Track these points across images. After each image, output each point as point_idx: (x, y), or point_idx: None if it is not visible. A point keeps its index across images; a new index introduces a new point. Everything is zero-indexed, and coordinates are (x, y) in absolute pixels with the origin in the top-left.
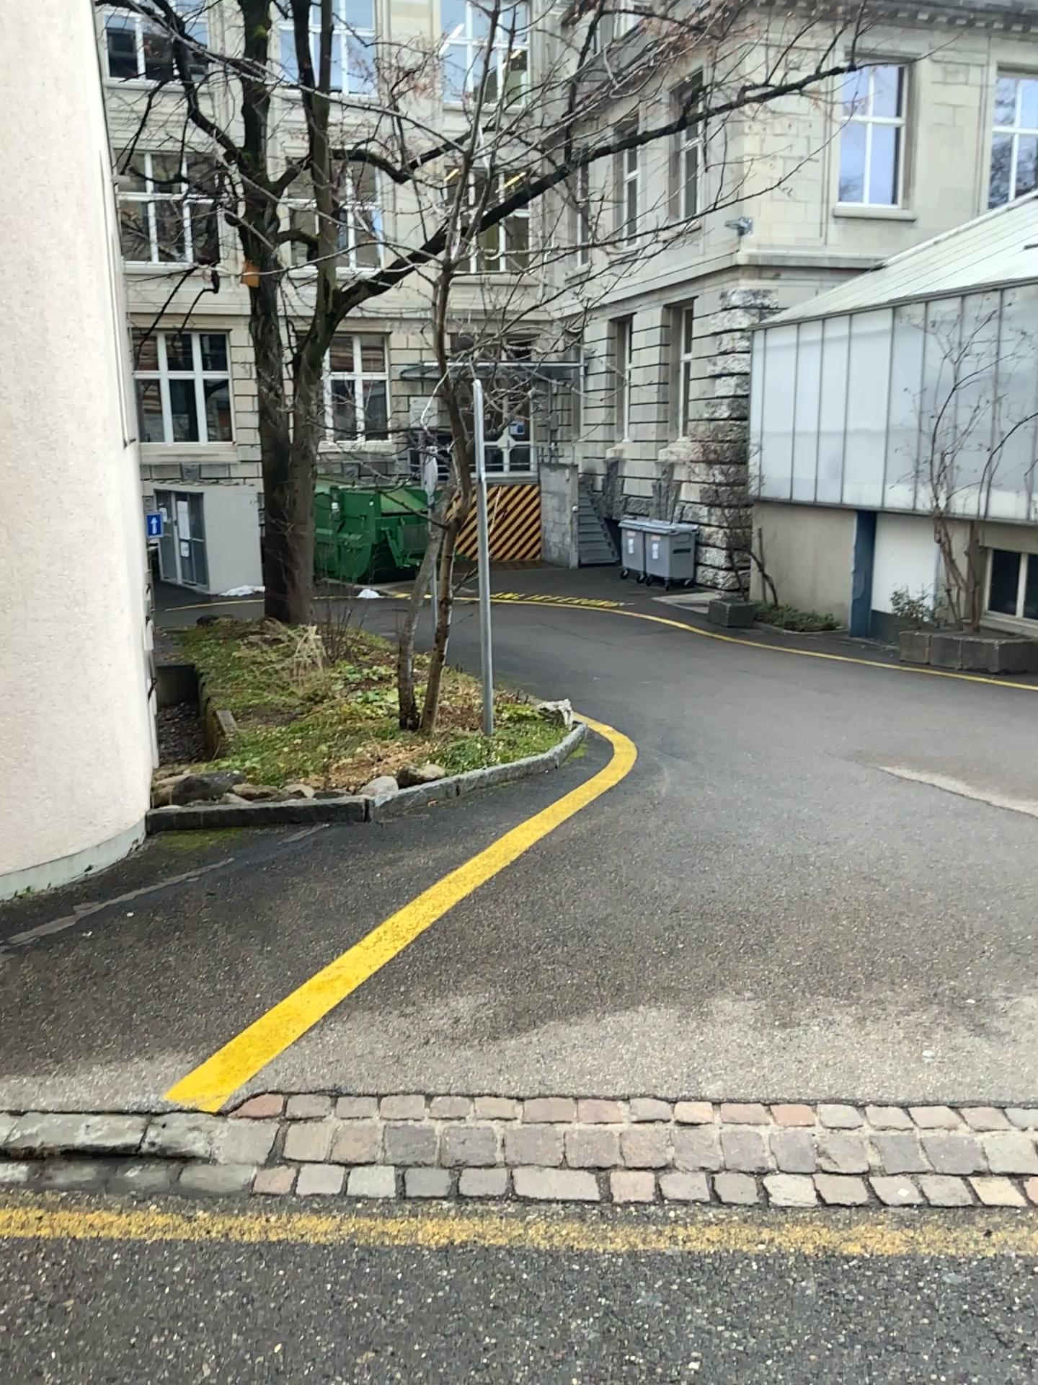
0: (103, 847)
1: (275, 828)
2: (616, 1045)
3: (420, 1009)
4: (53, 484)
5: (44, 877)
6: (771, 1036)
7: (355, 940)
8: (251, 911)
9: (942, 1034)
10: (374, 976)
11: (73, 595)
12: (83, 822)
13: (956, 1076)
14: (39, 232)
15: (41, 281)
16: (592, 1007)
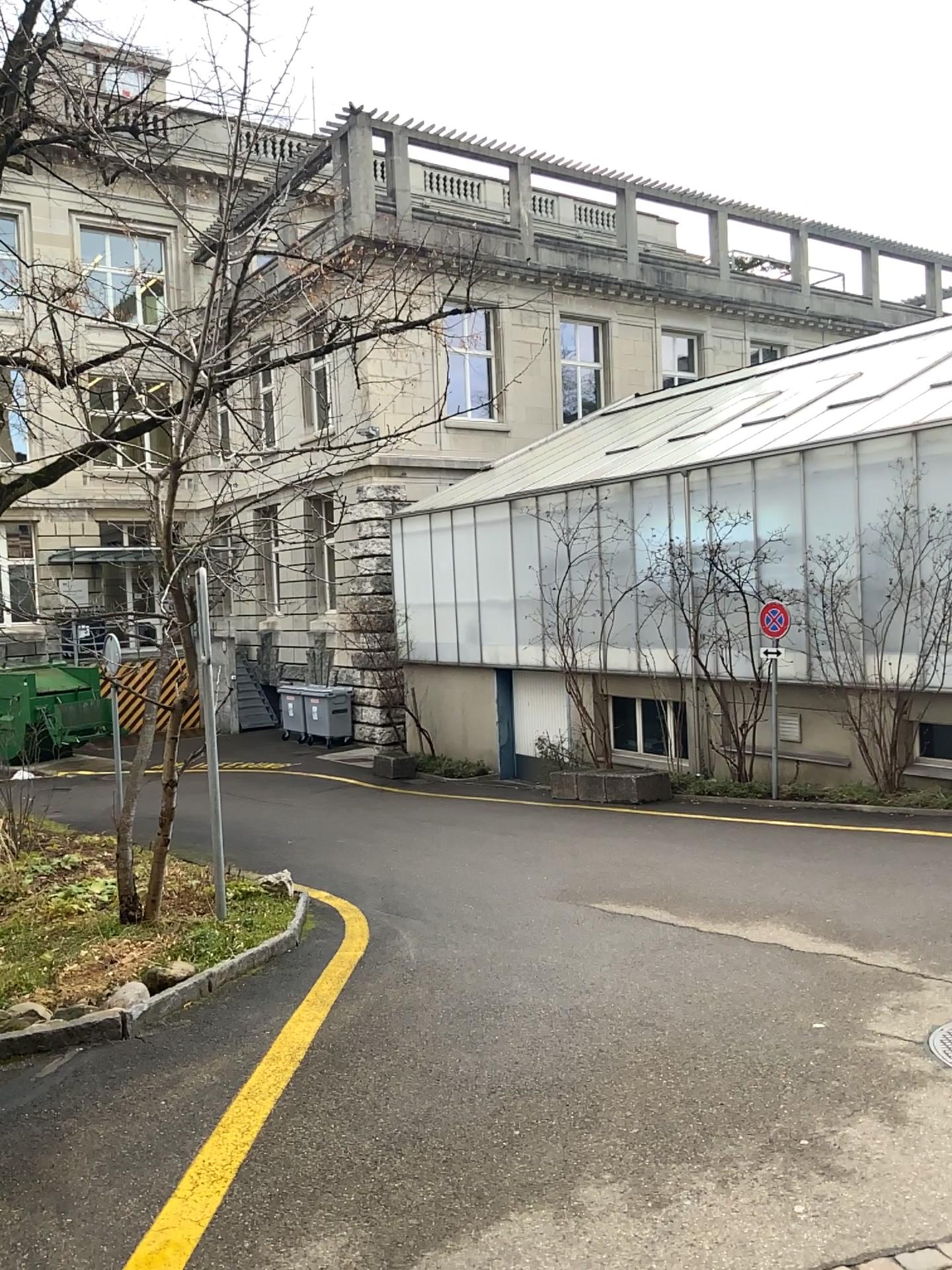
0: None
1: (24, 1060)
2: (507, 1266)
3: (277, 1266)
4: None
5: None
6: (651, 1221)
7: (168, 1190)
8: (31, 1174)
9: (801, 1184)
10: (208, 1234)
11: None
12: None
13: (839, 1231)
14: None
15: None
16: (462, 1223)
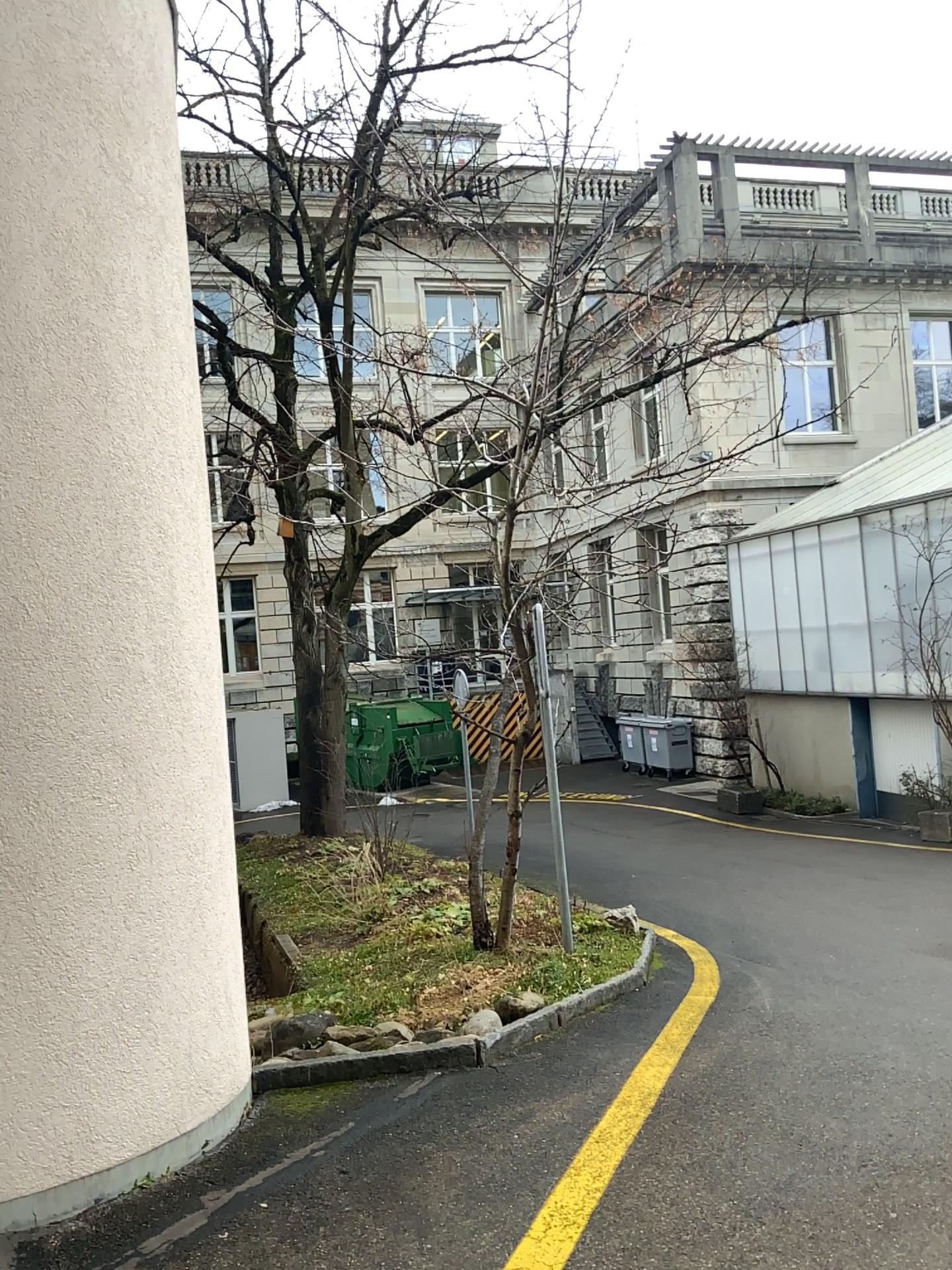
0: (219, 1119)
1: (388, 1079)
2: None
3: None
4: (178, 734)
5: (162, 1161)
6: None
7: (523, 1228)
8: (395, 1193)
9: None
10: None
11: (194, 844)
12: (201, 1092)
13: None
14: (168, 497)
15: (169, 540)
16: None
